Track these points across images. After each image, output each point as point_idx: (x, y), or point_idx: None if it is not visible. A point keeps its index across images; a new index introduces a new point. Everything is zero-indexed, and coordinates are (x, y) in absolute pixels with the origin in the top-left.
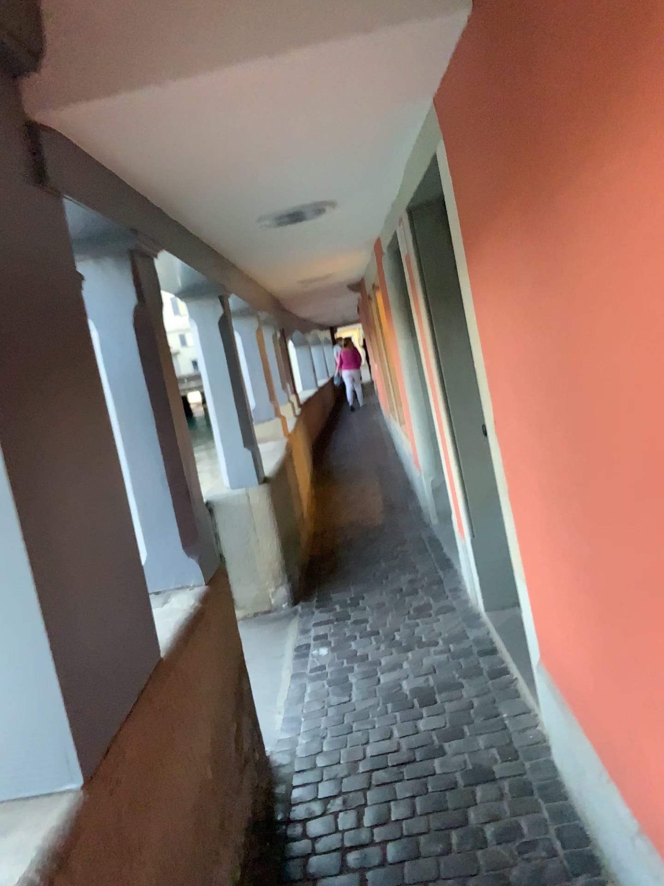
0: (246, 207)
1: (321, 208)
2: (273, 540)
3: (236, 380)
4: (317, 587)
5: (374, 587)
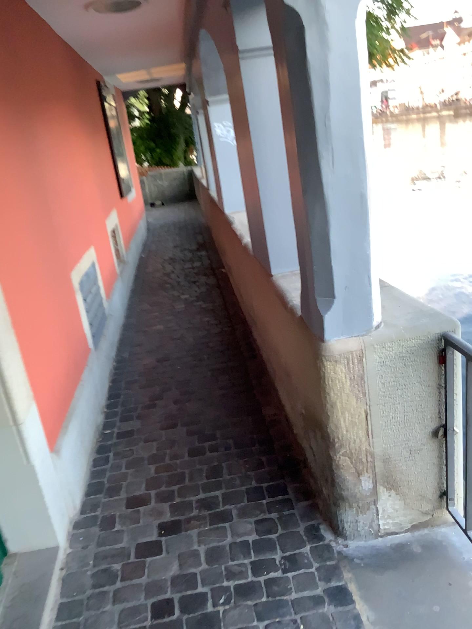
0: None
1: None
2: None
3: None
4: None
5: None
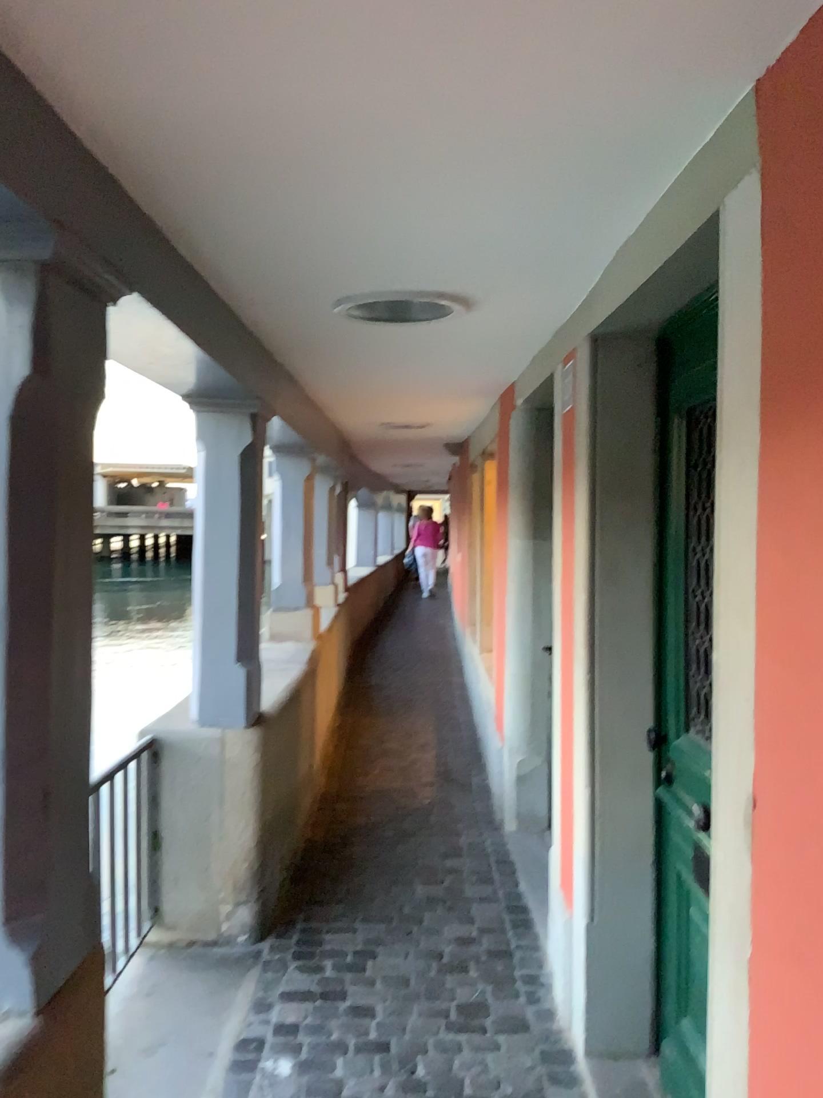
0: (317, 261)
1: (447, 303)
2: (251, 819)
3: (249, 551)
4: (305, 908)
5: (397, 935)
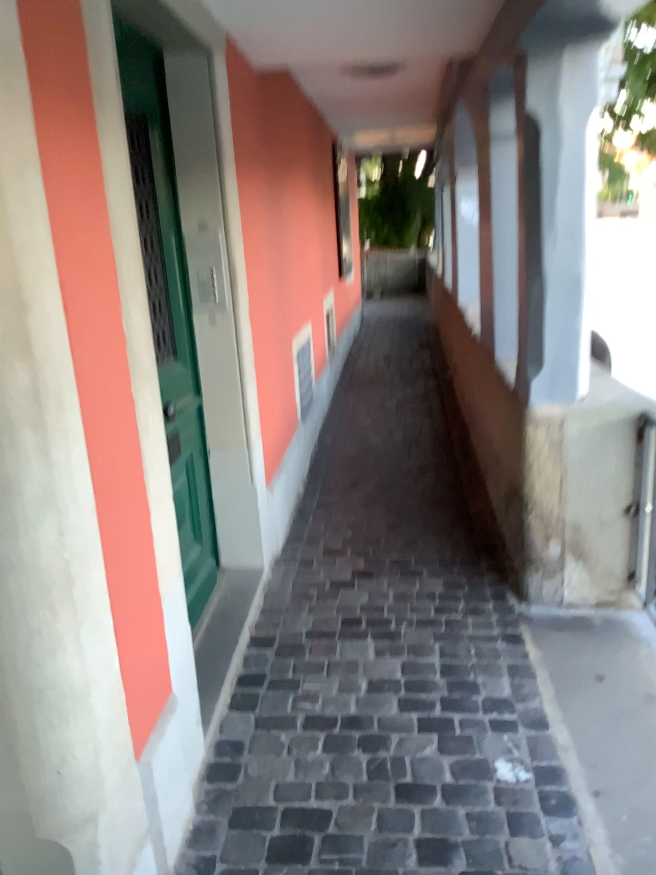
0: None
1: None
2: None
3: None
4: None
5: None
